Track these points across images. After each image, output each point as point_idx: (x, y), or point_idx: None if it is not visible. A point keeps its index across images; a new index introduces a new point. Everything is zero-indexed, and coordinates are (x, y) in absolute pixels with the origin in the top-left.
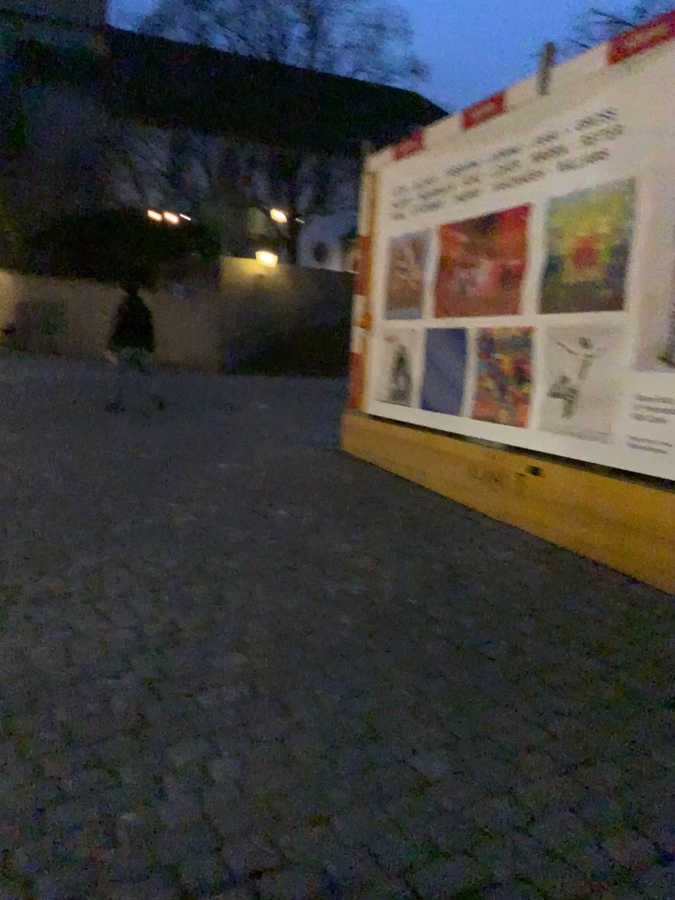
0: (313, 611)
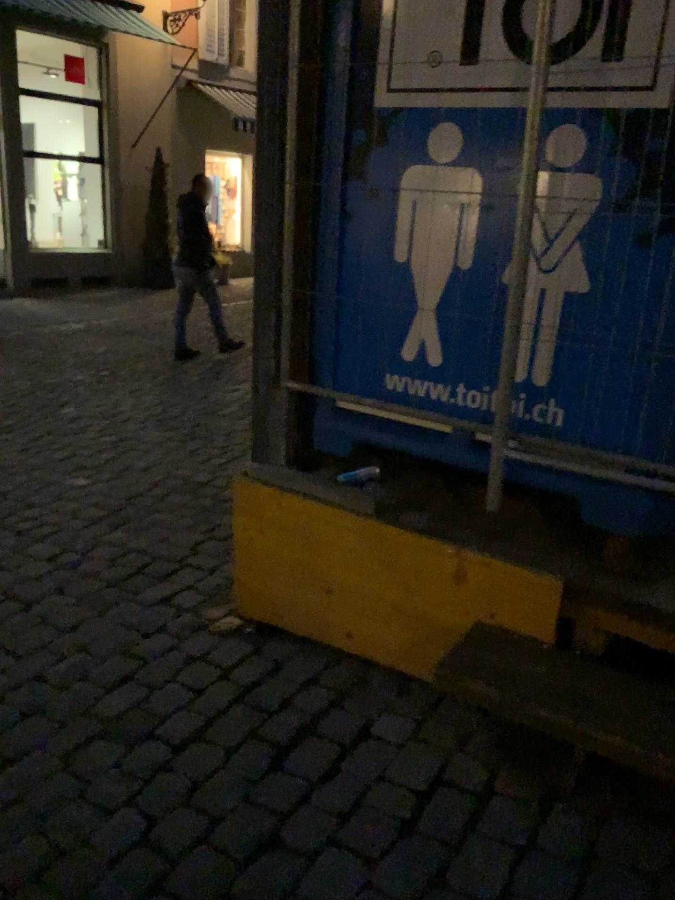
0: (229, 430)
